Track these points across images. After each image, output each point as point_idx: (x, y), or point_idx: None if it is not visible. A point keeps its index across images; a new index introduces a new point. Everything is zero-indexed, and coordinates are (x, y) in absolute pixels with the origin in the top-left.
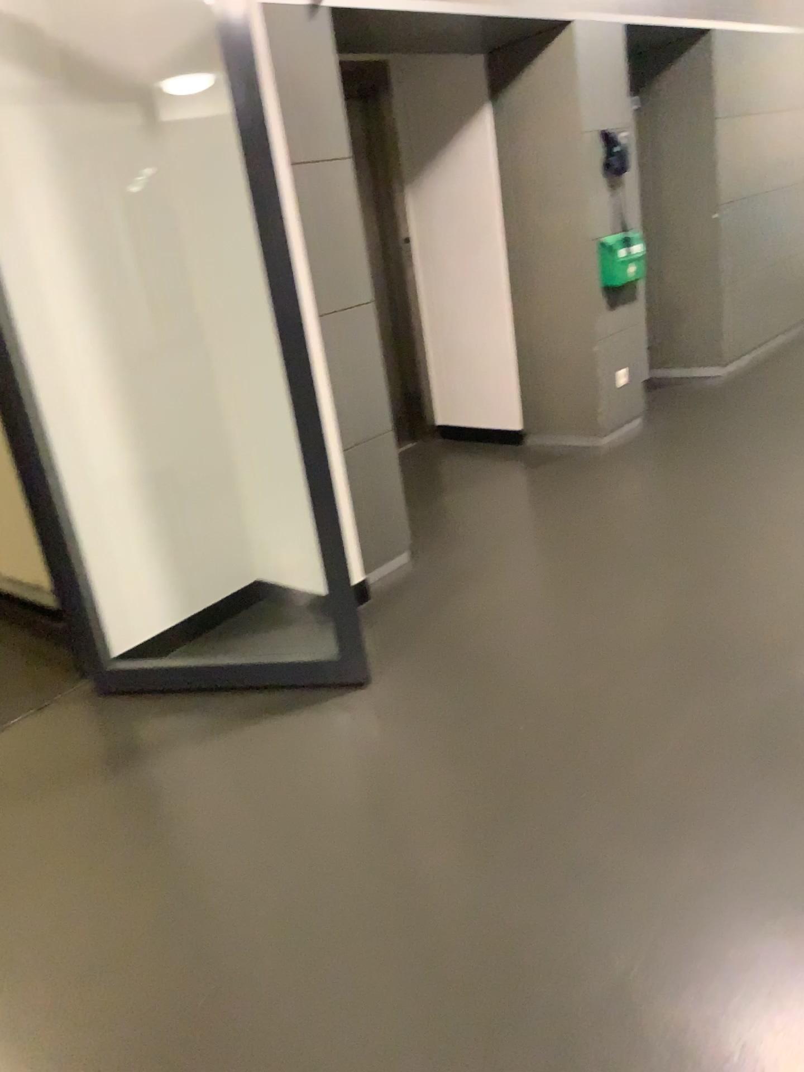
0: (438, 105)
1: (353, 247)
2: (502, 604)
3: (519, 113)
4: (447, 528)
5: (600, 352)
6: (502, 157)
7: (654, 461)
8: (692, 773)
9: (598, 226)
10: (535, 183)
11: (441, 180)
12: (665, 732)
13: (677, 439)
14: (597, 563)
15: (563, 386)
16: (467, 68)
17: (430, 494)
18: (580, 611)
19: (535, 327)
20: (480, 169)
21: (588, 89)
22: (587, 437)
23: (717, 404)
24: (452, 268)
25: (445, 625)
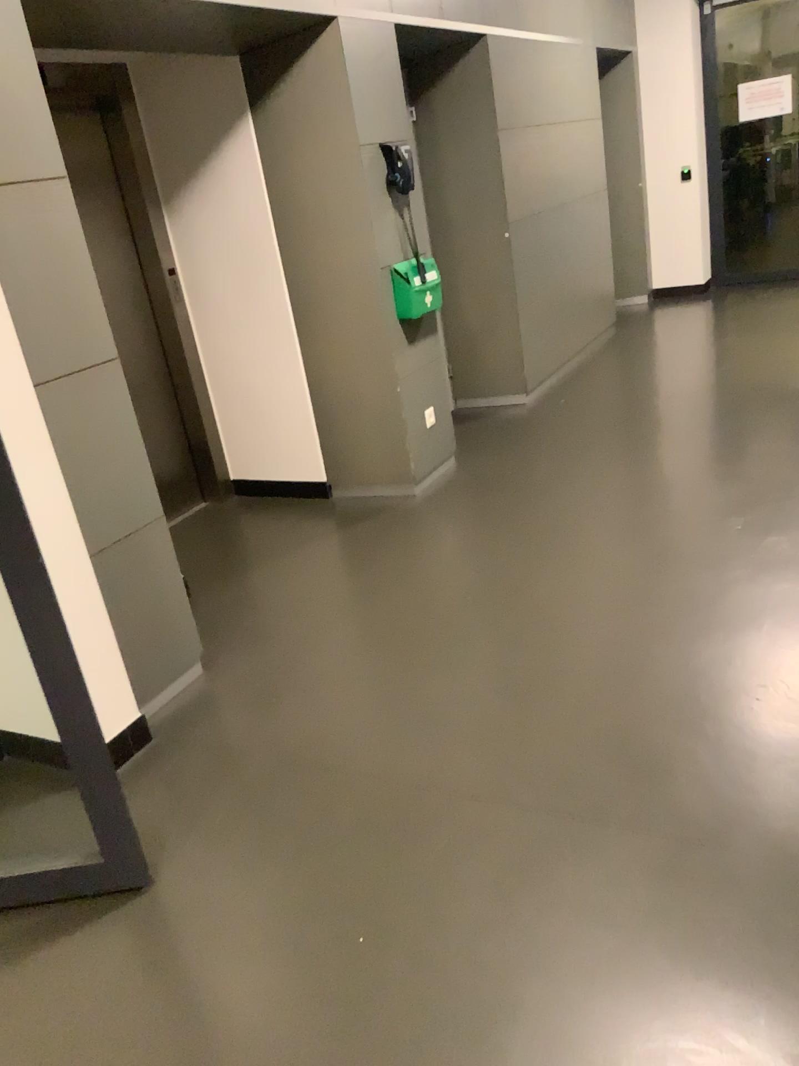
0: (192, 115)
1: (82, 290)
2: (320, 733)
3: (287, 123)
4: (245, 624)
5: (403, 391)
6: (272, 174)
7: (476, 512)
8: (602, 1001)
9: (388, 251)
10: (311, 203)
11: (203, 202)
12: (554, 927)
13: (498, 482)
14: (431, 659)
15: (367, 431)
16: (219, 71)
17: (223, 575)
18: (420, 735)
19: (329, 366)
20: (246, 188)
21: (362, 96)
22: (399, 487)
23: (532, 437)
24: (226, 304)
25: (250, 774)
